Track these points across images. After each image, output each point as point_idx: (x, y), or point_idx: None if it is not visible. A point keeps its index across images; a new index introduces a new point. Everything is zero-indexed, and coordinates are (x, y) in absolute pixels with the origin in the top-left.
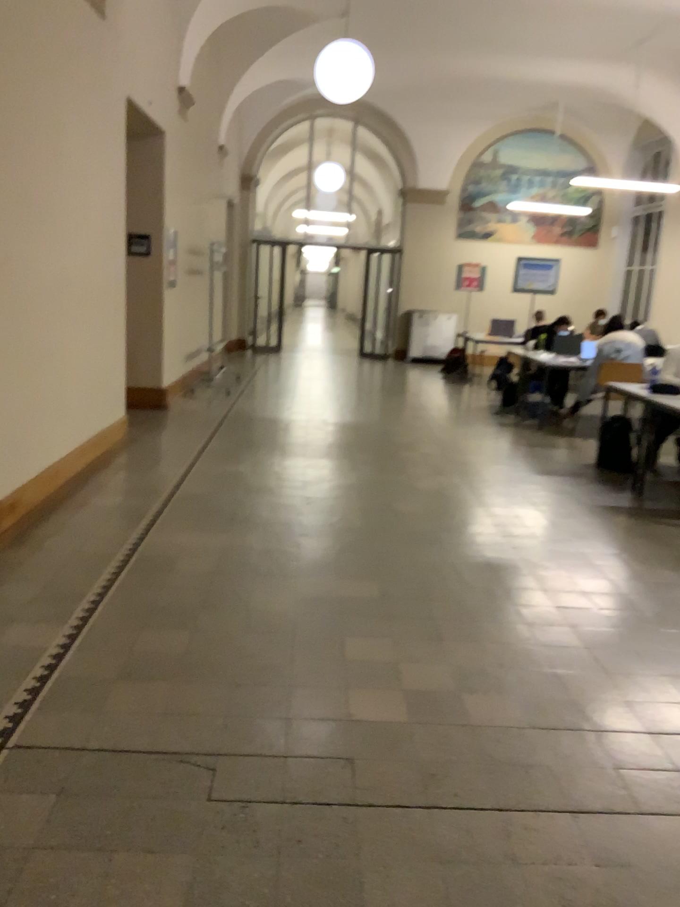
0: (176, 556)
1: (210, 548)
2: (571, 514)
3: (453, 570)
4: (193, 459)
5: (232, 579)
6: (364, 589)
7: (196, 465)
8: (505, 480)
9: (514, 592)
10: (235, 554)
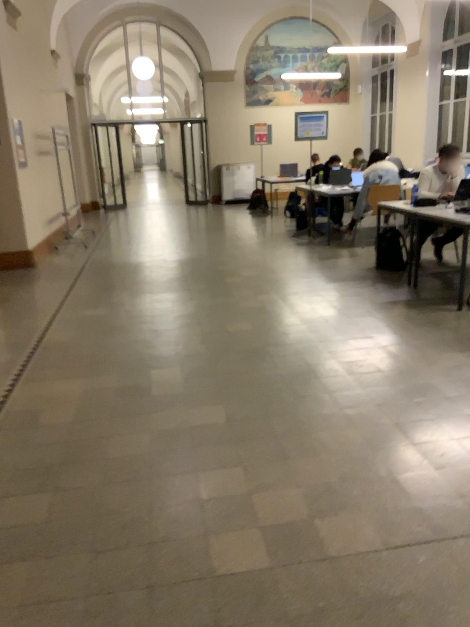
0: (38, 411)
1: (71, 396)
2: (369, 314)
3: (284, 383)
4: (56, 310)
5: (91, 427)
6: (211, 417)
7: (58, 316)
8: (311, 292)
9: (339, 398)
10: (93, 399)
